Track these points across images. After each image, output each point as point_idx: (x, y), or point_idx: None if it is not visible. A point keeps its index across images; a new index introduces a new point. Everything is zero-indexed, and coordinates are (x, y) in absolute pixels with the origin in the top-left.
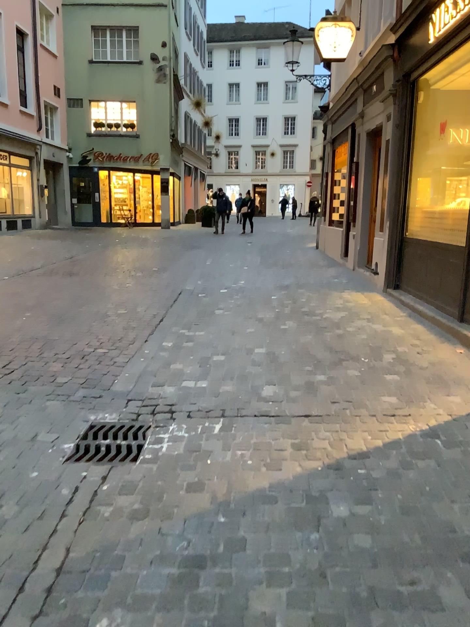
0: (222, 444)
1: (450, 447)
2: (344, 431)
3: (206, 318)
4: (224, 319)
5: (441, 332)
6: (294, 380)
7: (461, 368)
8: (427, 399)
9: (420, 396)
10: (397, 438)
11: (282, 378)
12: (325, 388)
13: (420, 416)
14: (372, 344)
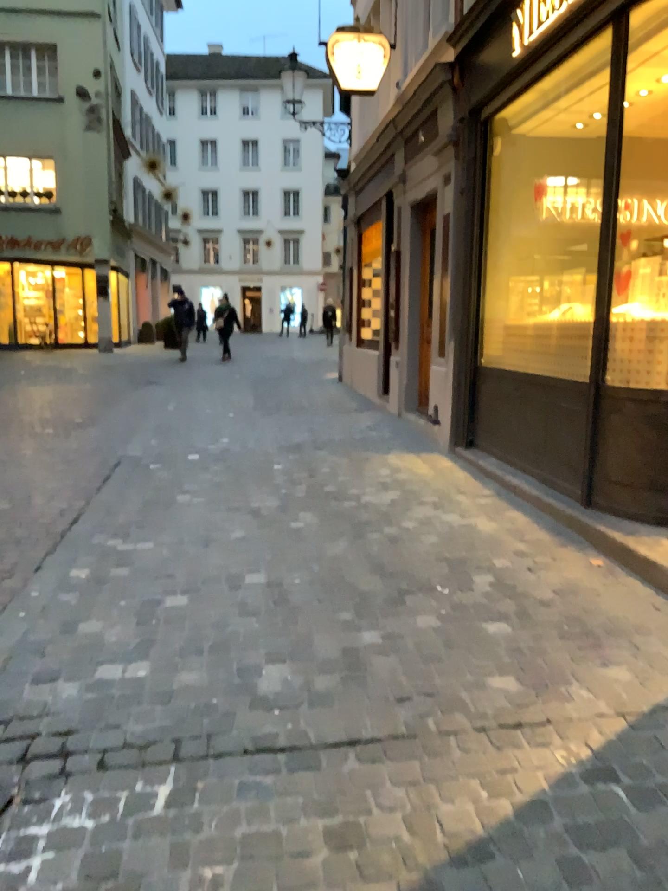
0: (172, 847)
1: (648, 809)
2: (431, 781)
3: (158, 516)
4: (191, 516)
5: (557, 525)
6: (321, 648)
7: (610, 600)
8: (571, 679)
9: (556, 670)
10: (538, 790)
11: (297, 643)
12: (379, 664)
13: (570, 726)
14: (451, 557)
